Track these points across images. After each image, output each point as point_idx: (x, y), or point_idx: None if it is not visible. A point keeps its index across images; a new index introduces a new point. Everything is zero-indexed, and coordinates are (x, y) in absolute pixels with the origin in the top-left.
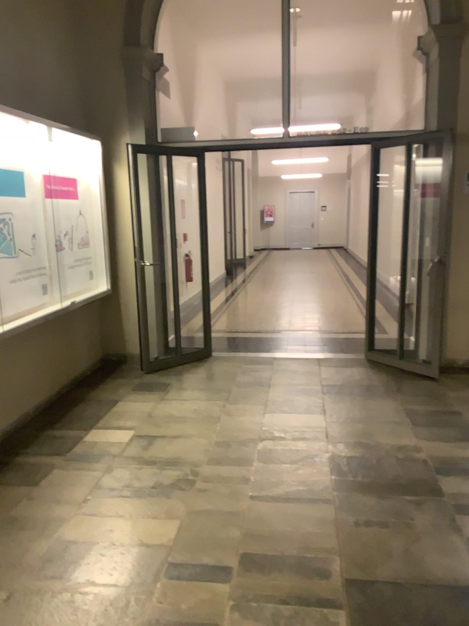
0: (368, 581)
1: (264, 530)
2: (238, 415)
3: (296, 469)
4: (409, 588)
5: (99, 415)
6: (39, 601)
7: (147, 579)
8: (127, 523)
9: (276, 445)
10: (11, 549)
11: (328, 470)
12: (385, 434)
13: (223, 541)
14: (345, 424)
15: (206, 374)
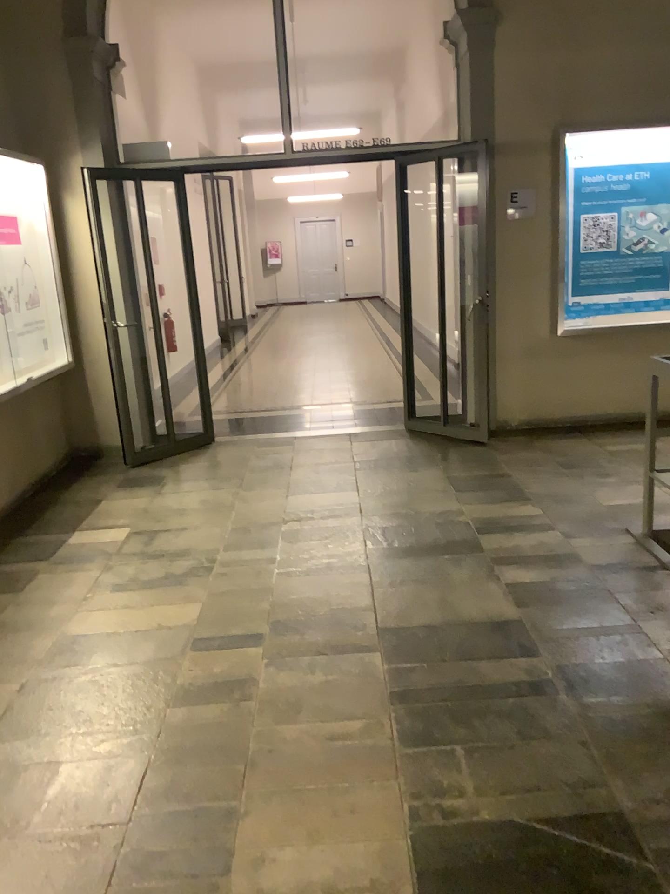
0: (403, 627)
1: (295, 601)
2: (254, 501)
3: (326, 545)
4: (443, 628)
5: (79, 517)
6: (58, 685)
7: (173, 655)
8: (140, 612)
9: (302, 525)
10: (10, 650)
11: (362, 543)
12: (426, 503)
13: (251, 615)
14: (381, 498)
15: (209, 461)
